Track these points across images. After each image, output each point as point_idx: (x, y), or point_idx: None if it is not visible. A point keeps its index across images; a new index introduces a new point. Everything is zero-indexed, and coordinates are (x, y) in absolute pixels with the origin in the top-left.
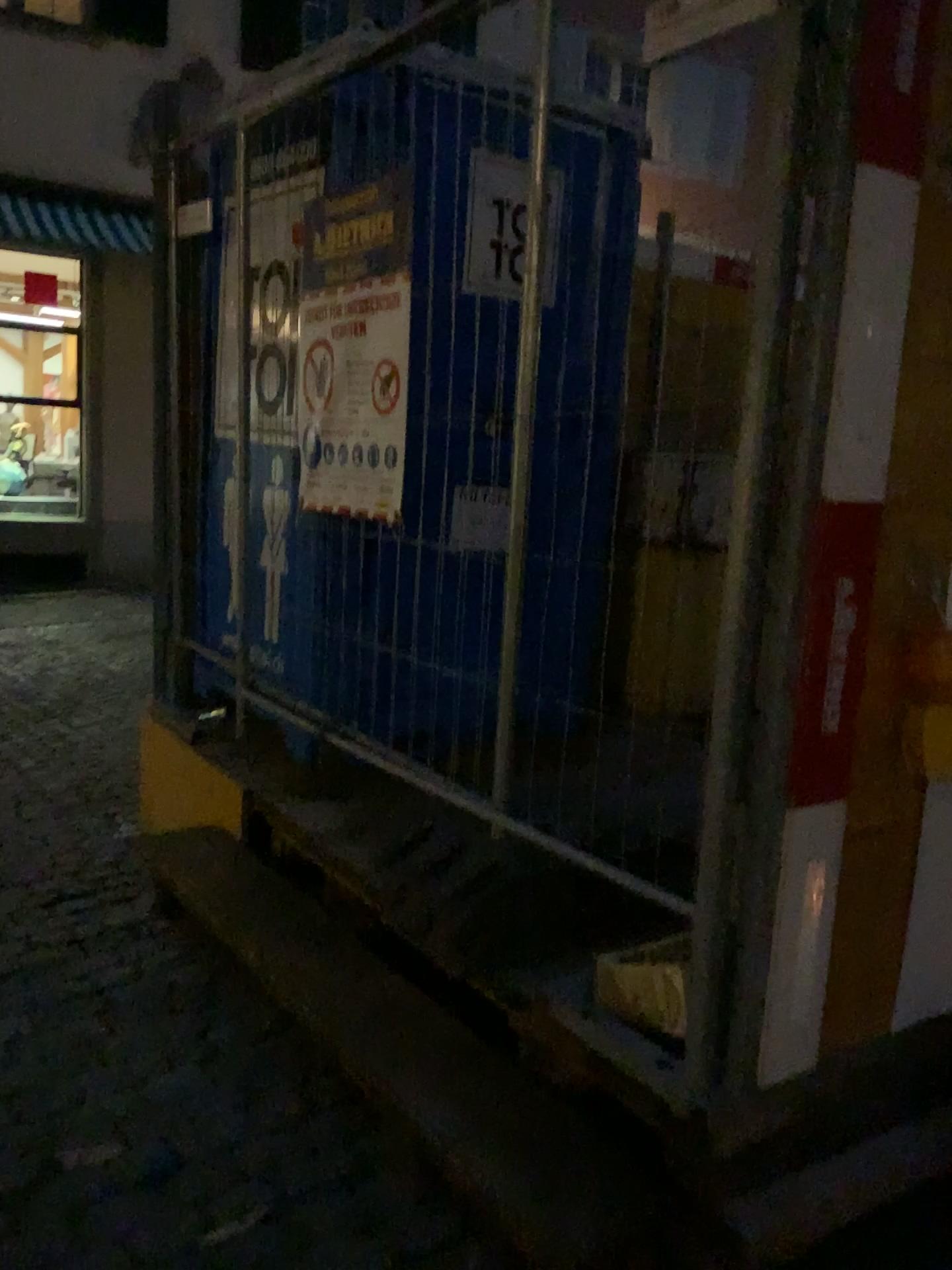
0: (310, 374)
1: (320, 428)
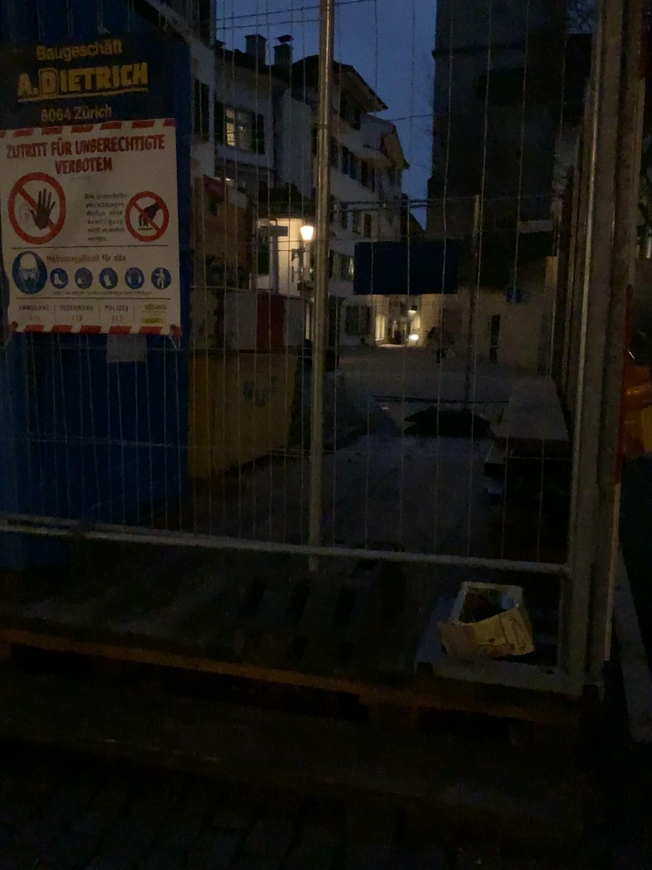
0: (26, 205)
1: (49, 255)
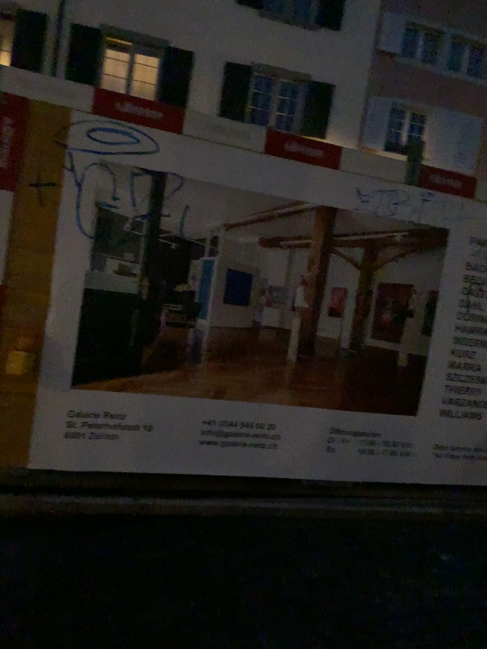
0: None
1: None
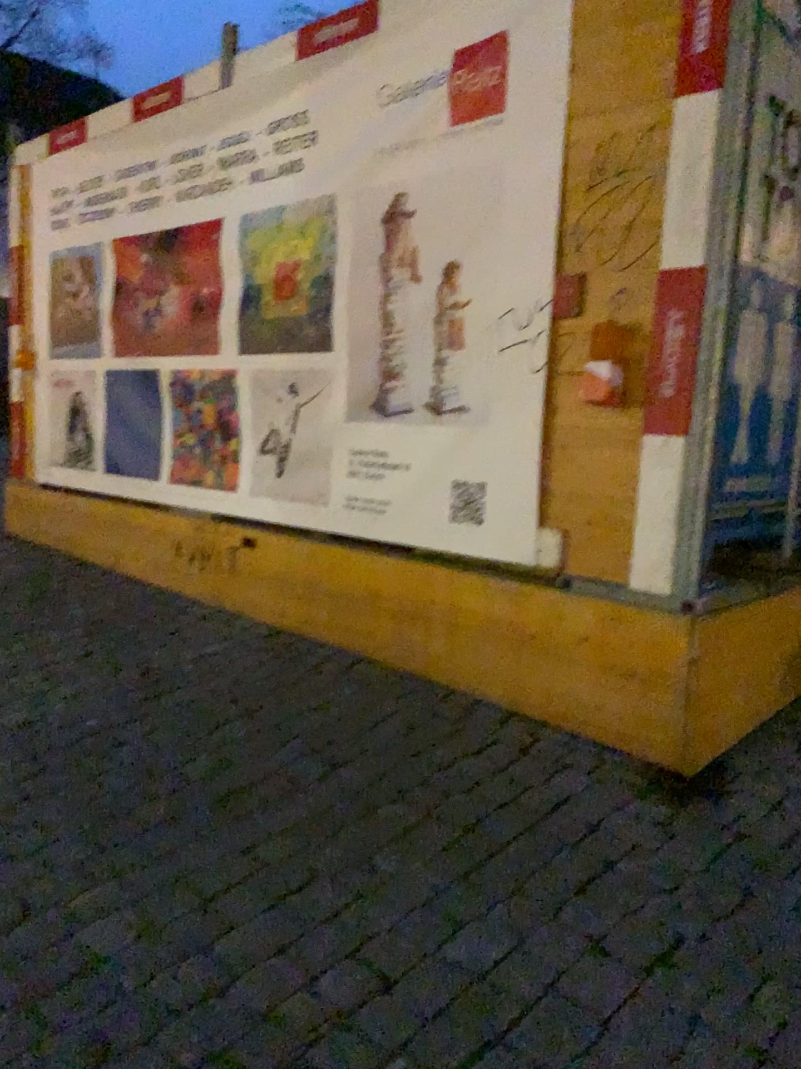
0: None
1: None
